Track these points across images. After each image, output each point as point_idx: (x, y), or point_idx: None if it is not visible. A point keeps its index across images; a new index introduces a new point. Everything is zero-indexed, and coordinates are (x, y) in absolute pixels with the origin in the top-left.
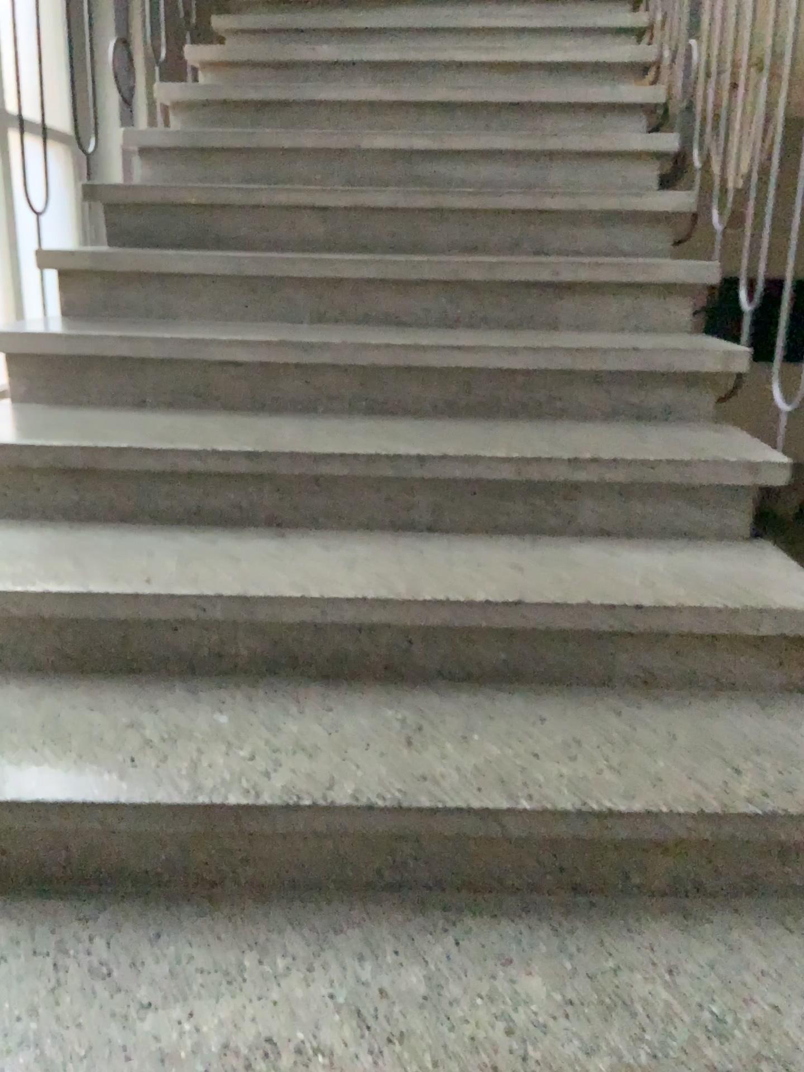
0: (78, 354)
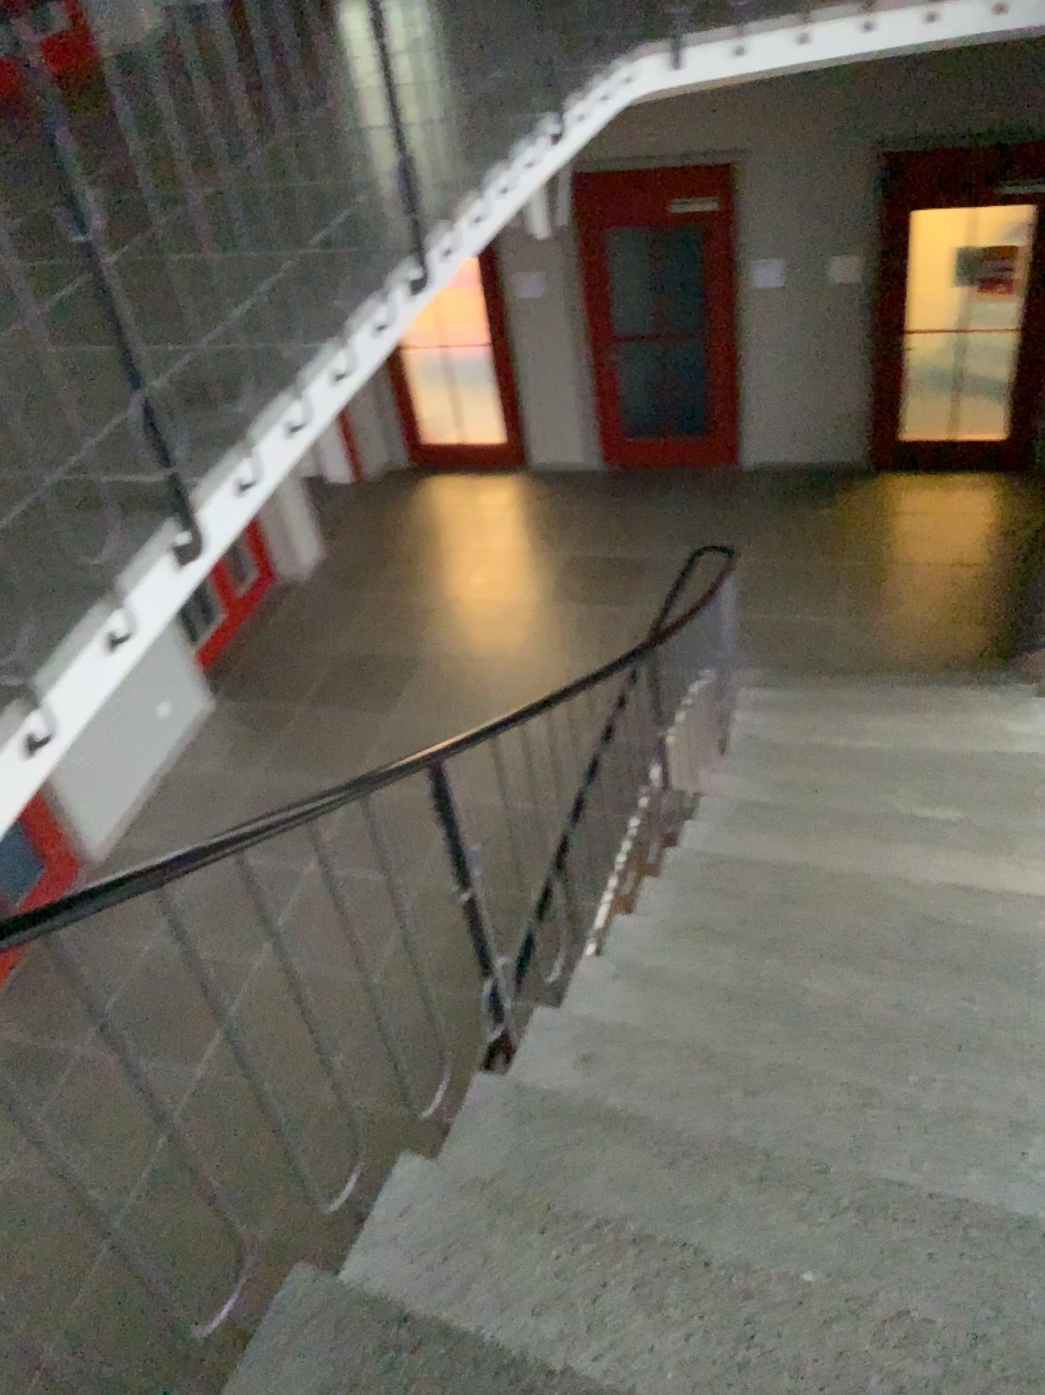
0: None
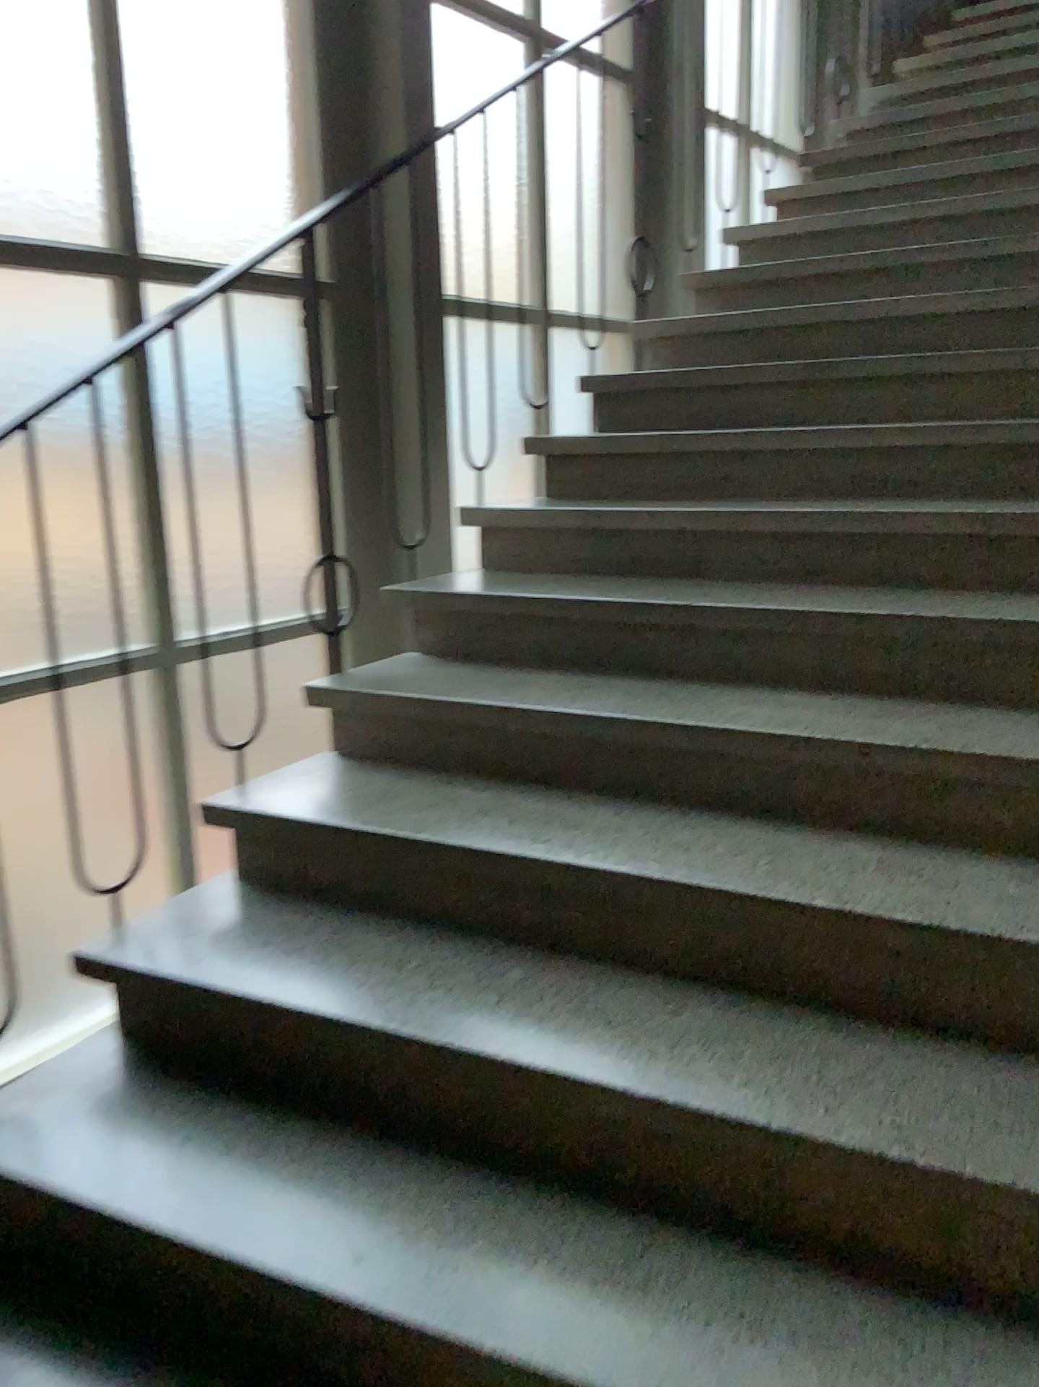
0: (774, 235)
